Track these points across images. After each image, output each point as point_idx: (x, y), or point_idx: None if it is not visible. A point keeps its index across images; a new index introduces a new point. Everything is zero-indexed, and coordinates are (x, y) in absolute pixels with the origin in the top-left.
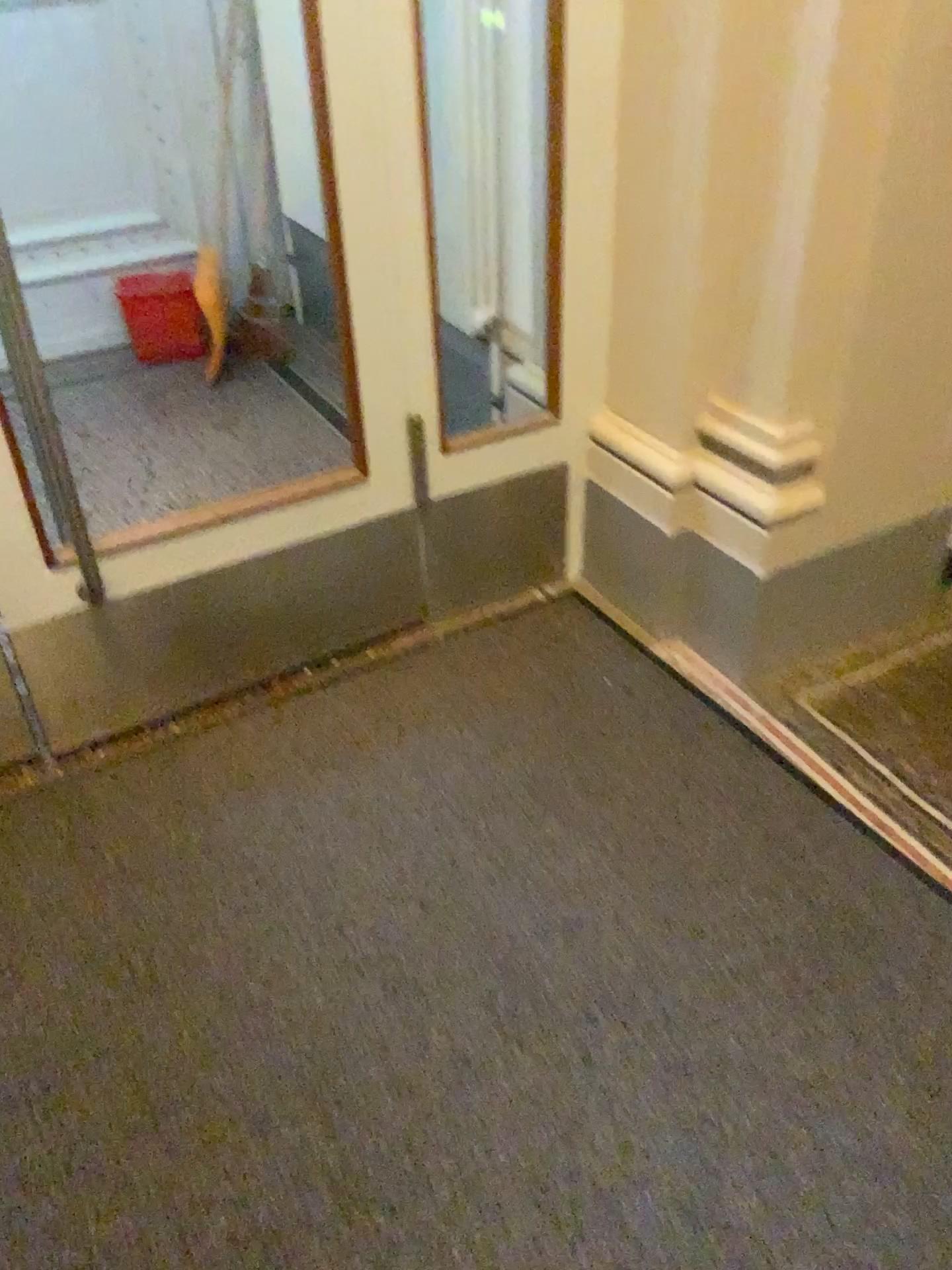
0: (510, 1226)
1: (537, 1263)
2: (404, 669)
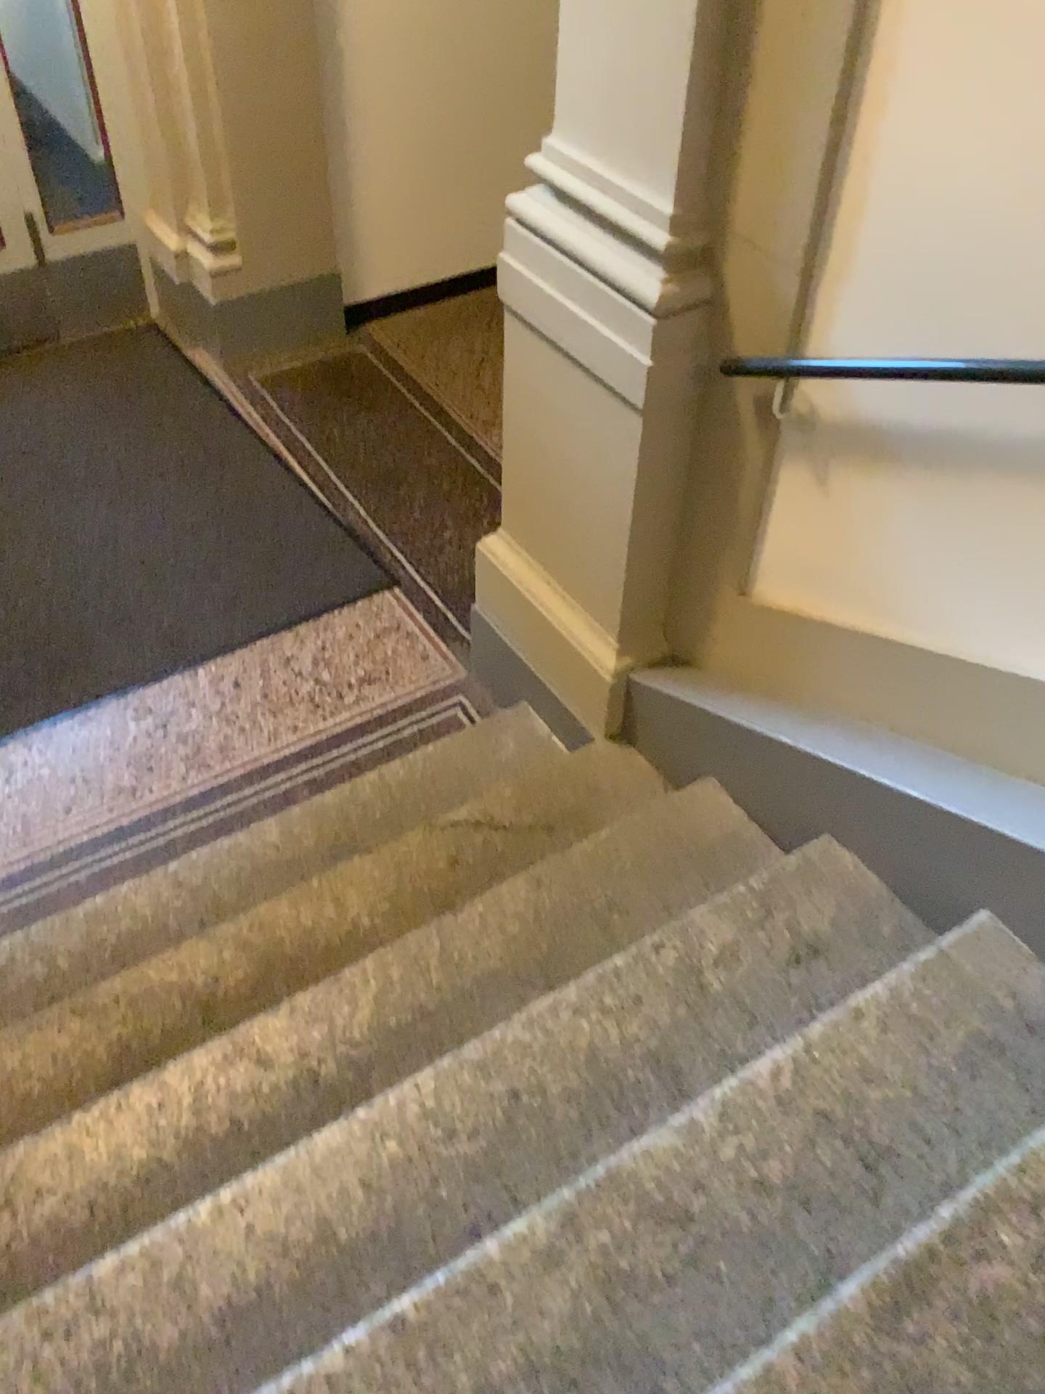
0: (29, 538)
1: (37, 547)
2: (42, 359)
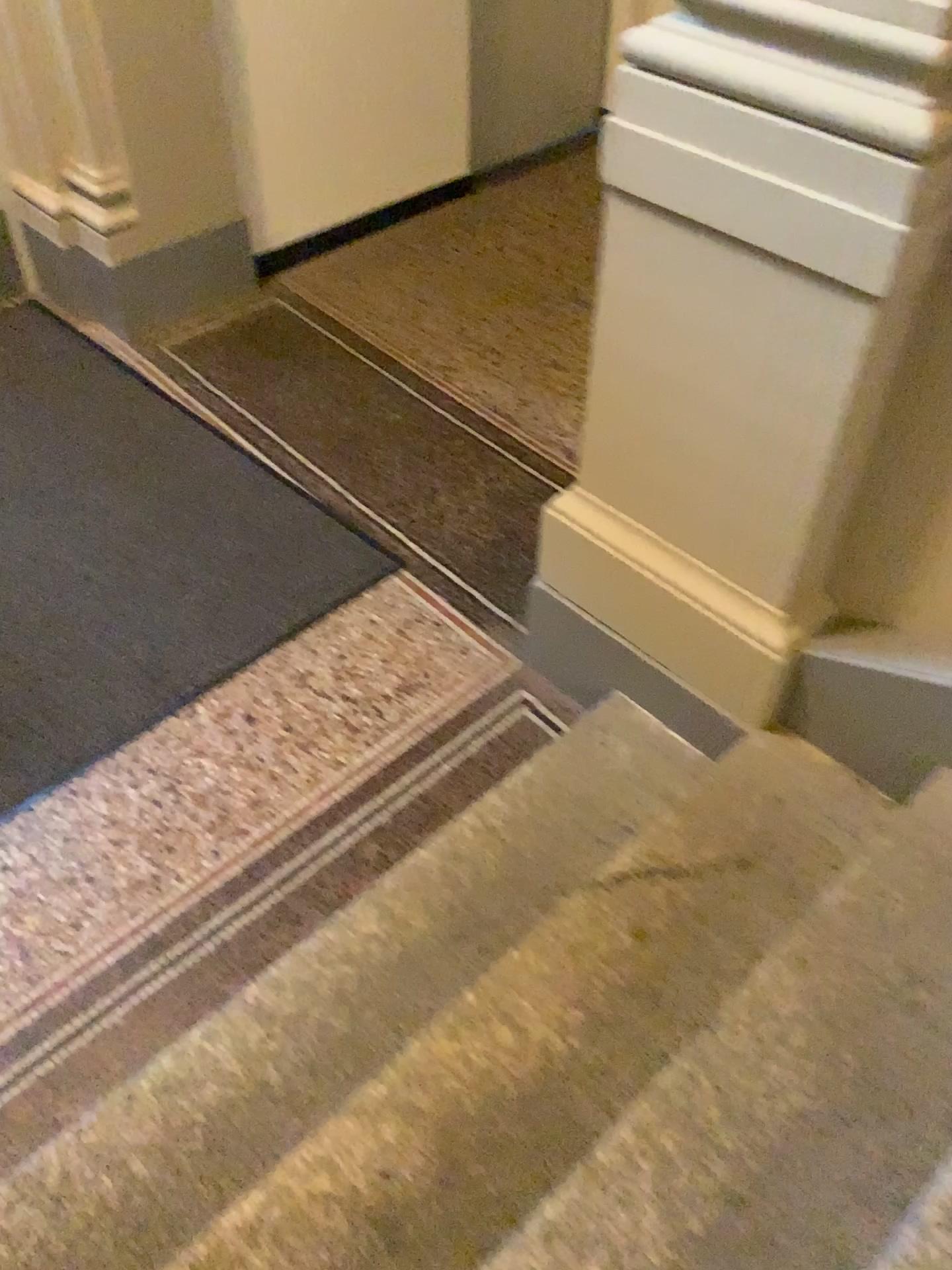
0: None
1: None
2: None
